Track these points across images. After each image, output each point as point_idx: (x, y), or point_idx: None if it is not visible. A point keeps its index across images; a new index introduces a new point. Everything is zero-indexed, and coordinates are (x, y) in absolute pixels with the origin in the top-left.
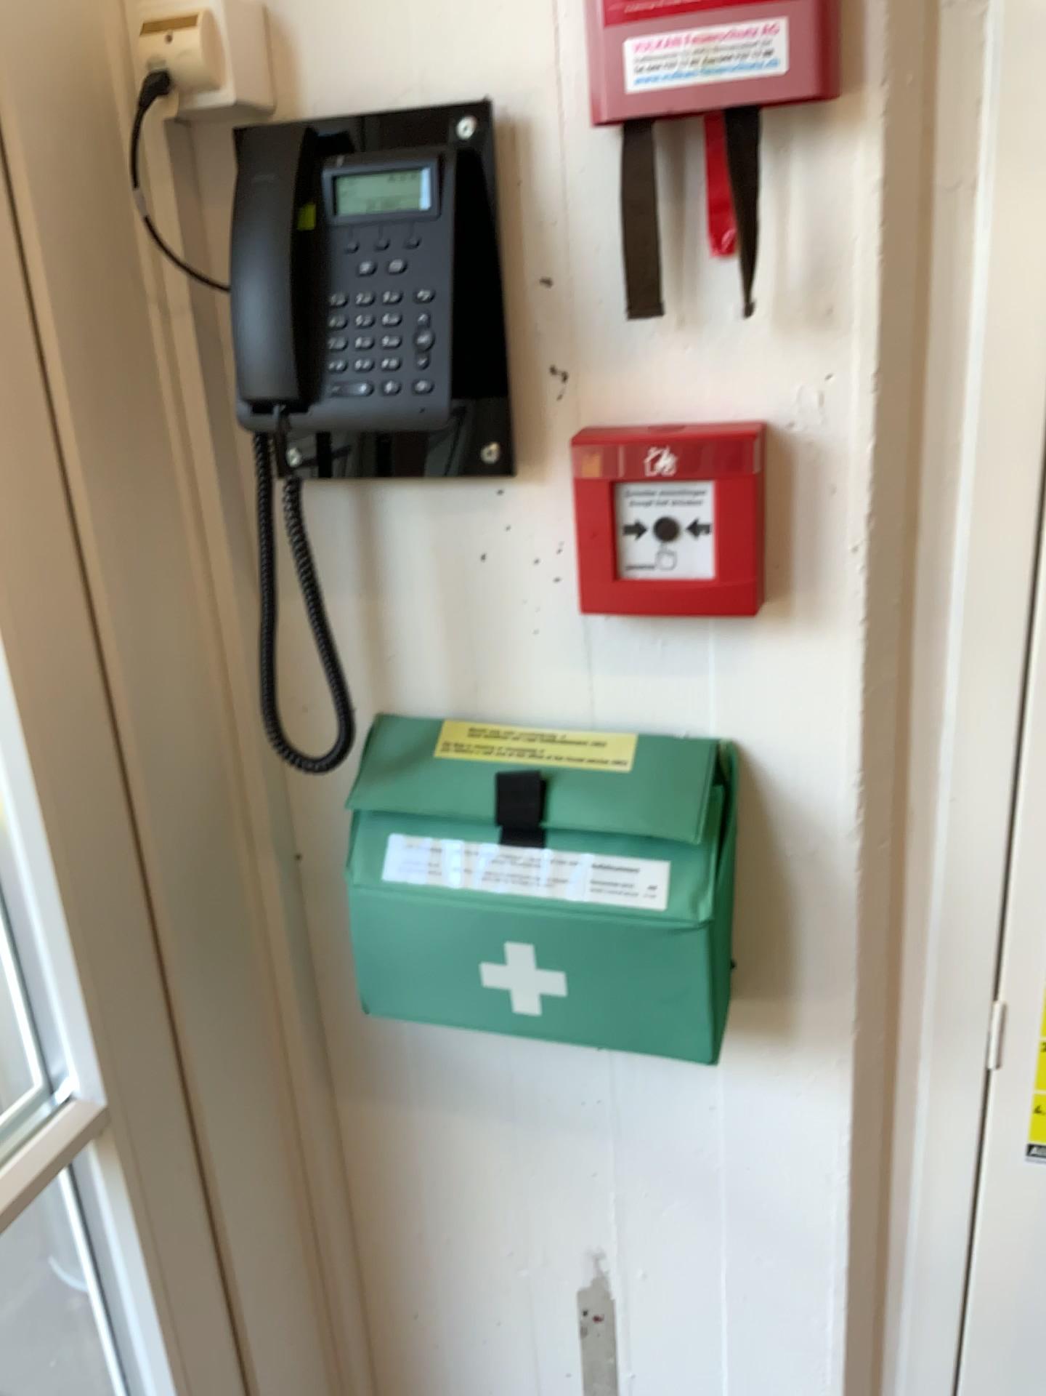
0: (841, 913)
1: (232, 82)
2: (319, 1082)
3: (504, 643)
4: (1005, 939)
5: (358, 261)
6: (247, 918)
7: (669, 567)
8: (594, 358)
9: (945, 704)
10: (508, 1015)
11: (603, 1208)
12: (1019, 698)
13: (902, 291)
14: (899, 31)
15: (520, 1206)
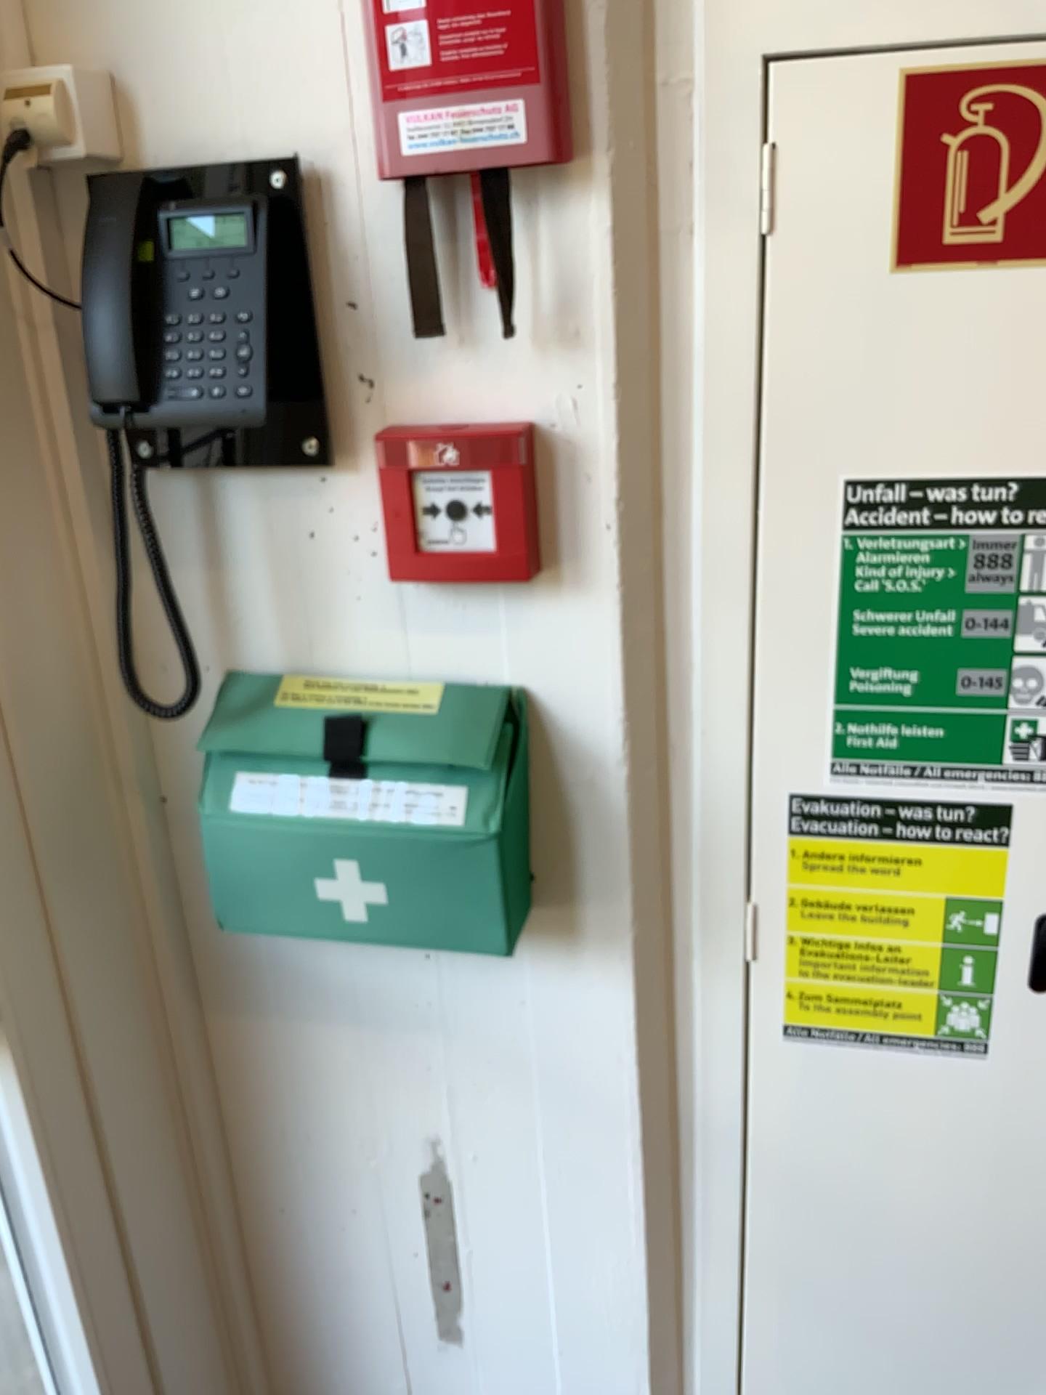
0: (614, 831)
1: (83, 139)
2: (188, 1000)
3: (331, 608)
4: (753, 851)
5: (190, 288)
6: (117, 852)
7: (458, 542)
8: (394, 369)
9: (693, 654)
10: (338, 923)
11: (437, 1101)
12: (749, 647)
13: (636, 316)
14: (617, 111)
15: (367, 1103)
